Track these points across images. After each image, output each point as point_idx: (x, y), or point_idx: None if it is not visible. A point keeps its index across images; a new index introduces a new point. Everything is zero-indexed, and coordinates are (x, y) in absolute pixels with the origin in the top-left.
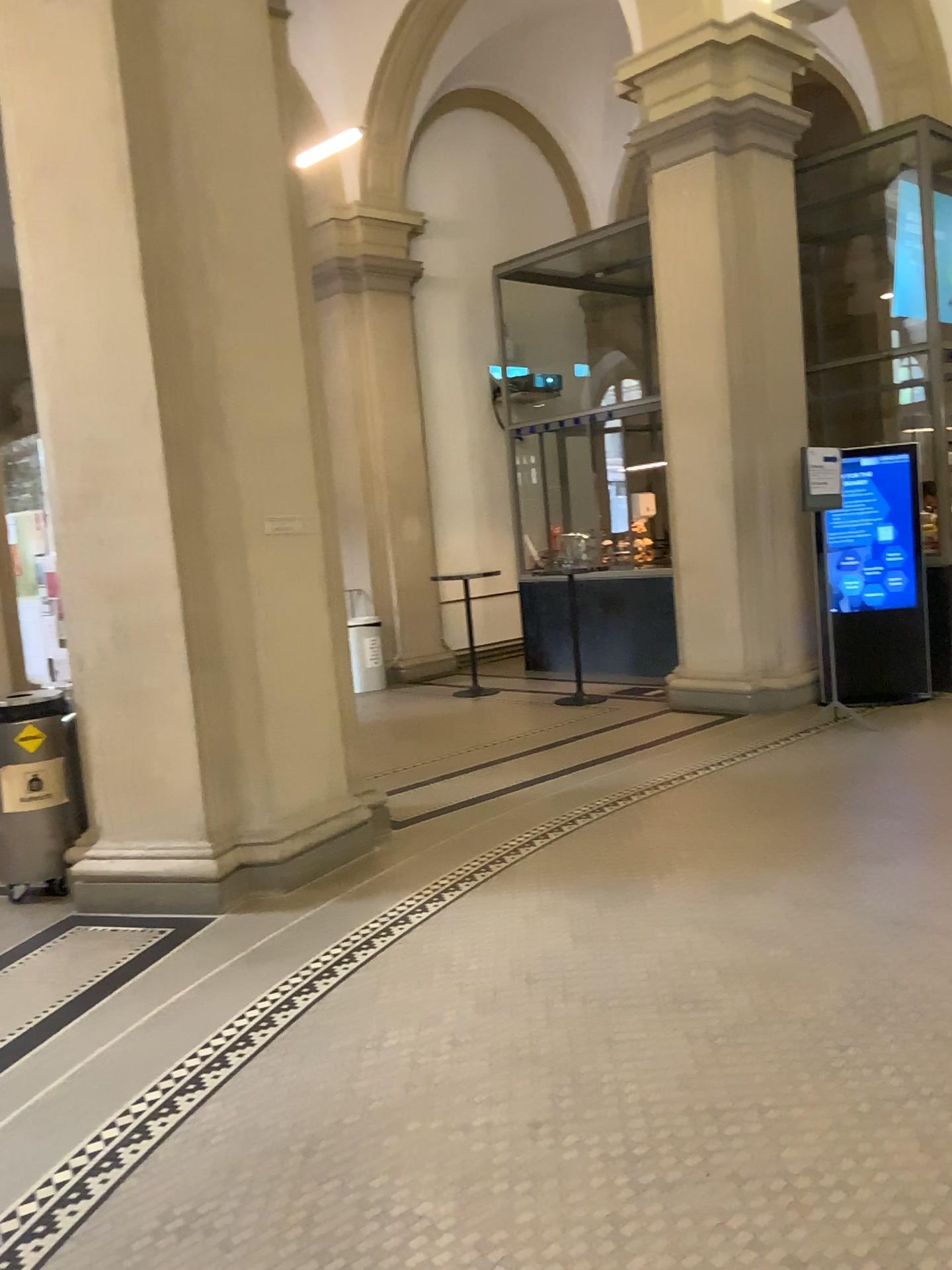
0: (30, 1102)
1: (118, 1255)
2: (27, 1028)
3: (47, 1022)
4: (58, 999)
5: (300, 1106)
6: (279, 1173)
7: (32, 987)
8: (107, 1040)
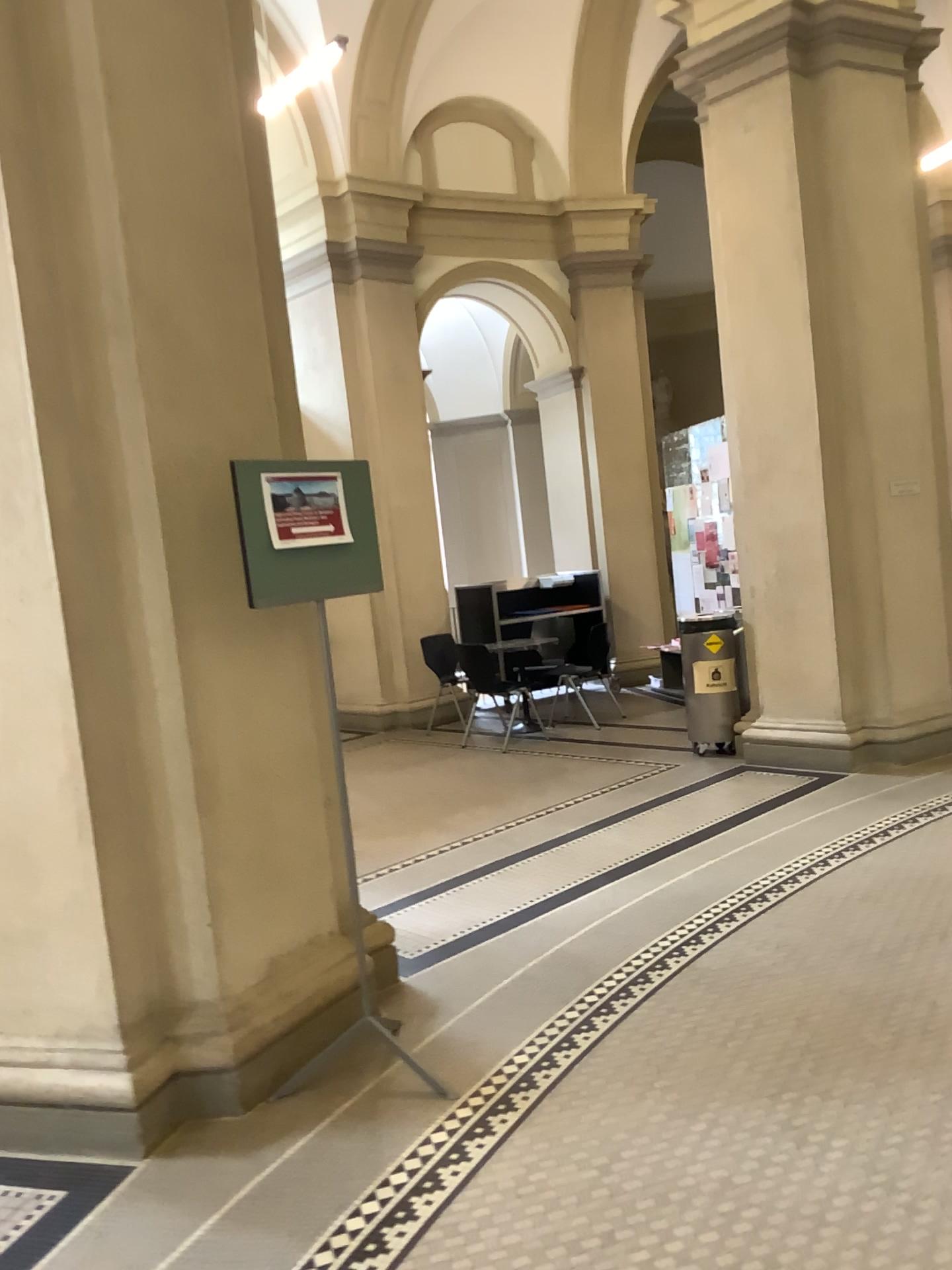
0: (750, 842)
1: (823, 901)
2: (735, 813)
3: (747, 811)
4: (750, 802)
5: (926, 861)
6: (916, 884)
7: (731, 795)
8: (788, 822)
